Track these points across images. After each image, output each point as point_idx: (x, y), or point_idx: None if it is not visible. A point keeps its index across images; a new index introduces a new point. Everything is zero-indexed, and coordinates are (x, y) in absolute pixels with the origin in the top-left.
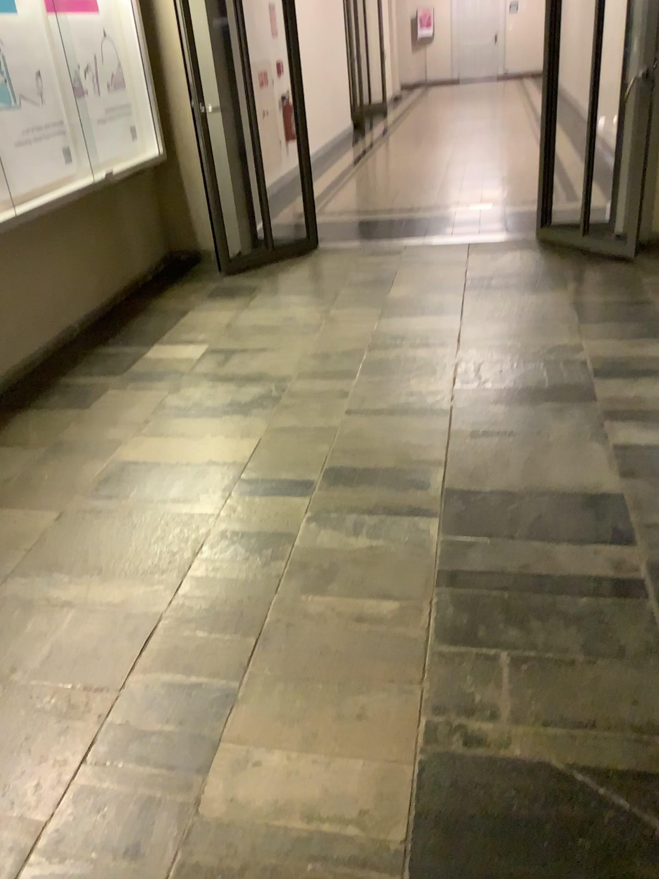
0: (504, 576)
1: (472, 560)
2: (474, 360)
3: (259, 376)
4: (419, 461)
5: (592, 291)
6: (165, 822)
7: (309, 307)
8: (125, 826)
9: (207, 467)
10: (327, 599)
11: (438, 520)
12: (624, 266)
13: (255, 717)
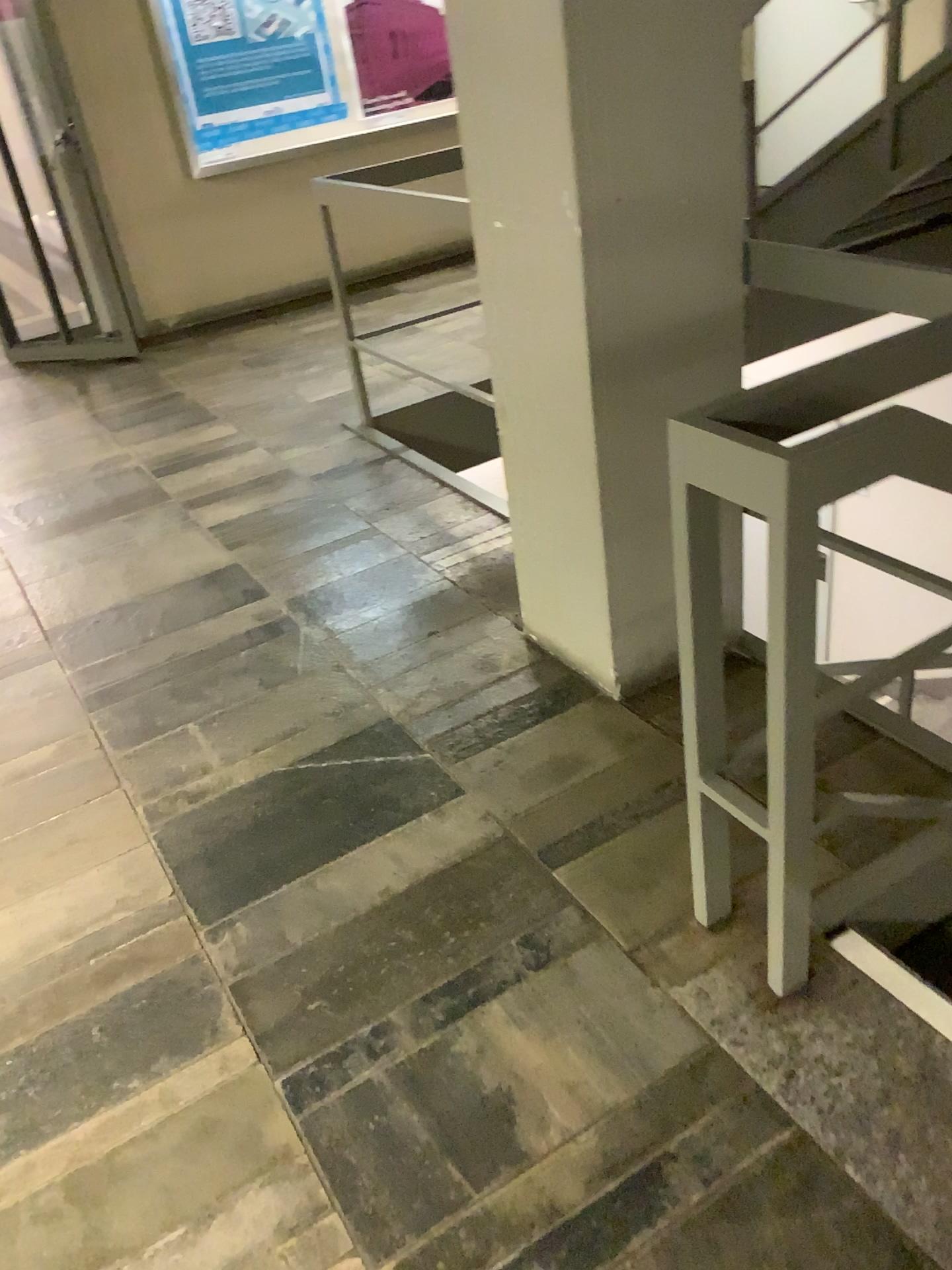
0: (154, 670)
1: (113, 673)
2: (5, 507)
3: None
4: None
5: (111, 399)
6: None
7: None
8: None
9: None
10: None
11: (54, 661)
12: (134, 366)
13: None
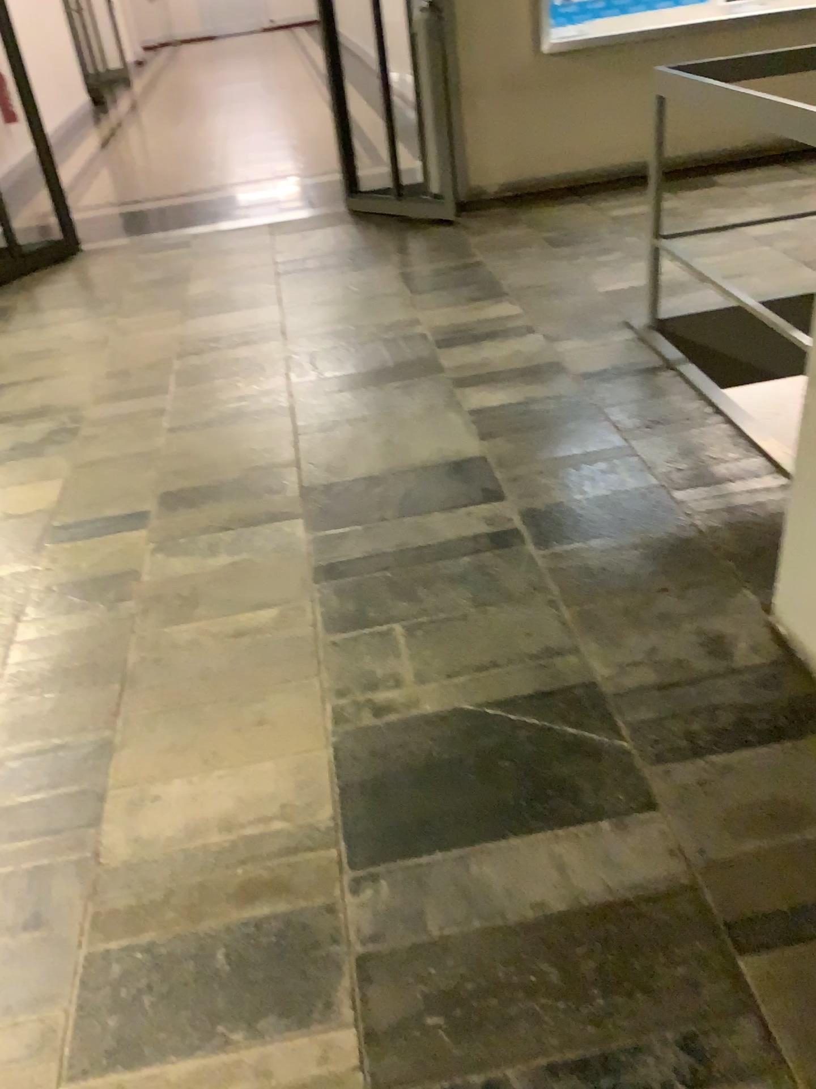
0: (382, 557)
1: (346, 549)
2: (304, 350)
3: (46, 411)
4: (265, 465)
5: (420, 259)
6: (62, 884)
7: (91, 323)
8: (15, 903)
9: (6, 523)
10: (193, 625)
11: (301, 519)
12: (448, 228)
13: (141, 758)
